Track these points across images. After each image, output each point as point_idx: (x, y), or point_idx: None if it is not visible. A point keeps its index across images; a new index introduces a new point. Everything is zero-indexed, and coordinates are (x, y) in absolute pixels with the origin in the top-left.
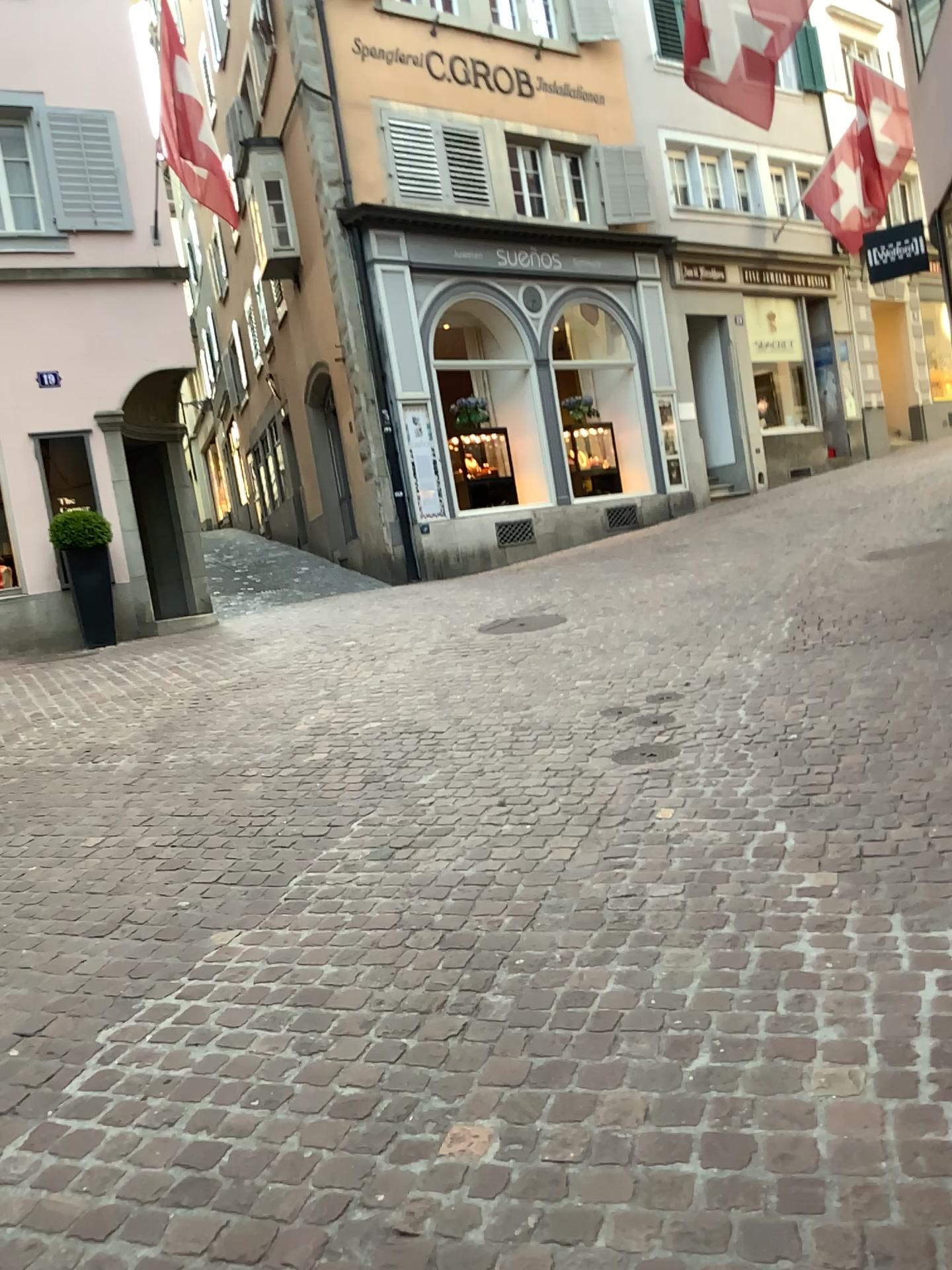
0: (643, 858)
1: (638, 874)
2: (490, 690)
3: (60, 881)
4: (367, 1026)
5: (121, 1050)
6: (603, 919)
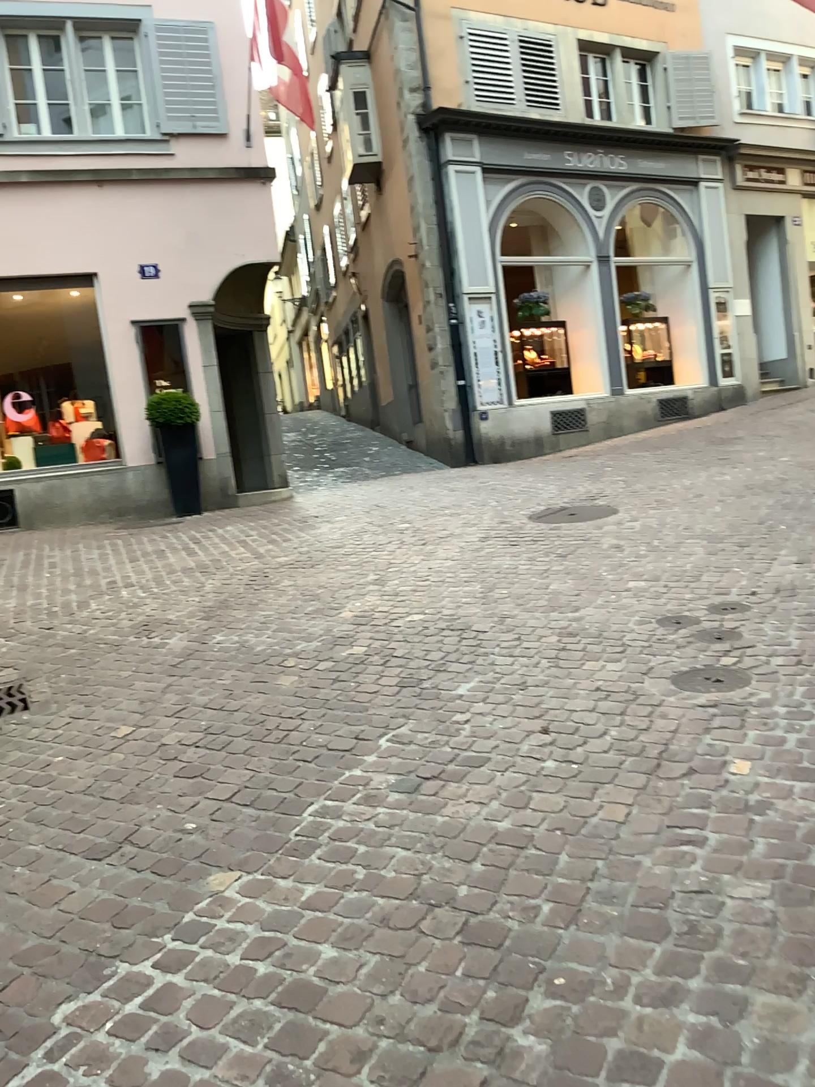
0: (716, 832)
1: (710, 856)
2: (539, 585)
3: (77, 780)
4: (360, 1061)
5: (71, 1045)
6: (668, 926)
